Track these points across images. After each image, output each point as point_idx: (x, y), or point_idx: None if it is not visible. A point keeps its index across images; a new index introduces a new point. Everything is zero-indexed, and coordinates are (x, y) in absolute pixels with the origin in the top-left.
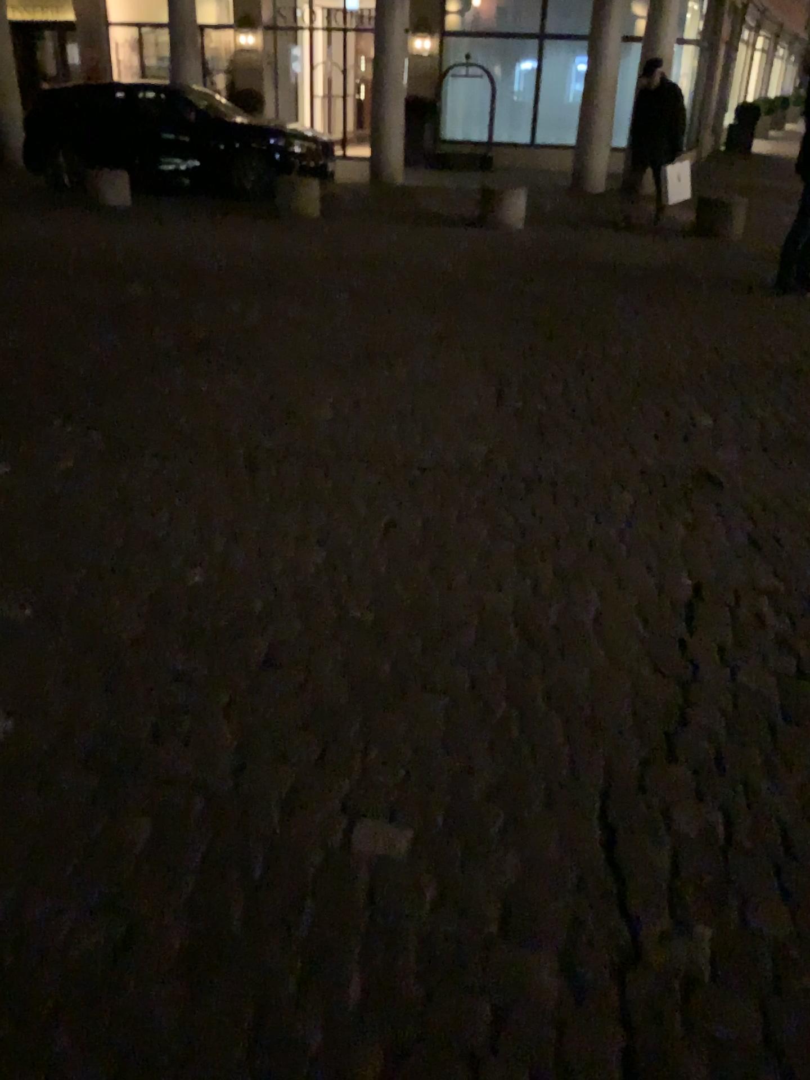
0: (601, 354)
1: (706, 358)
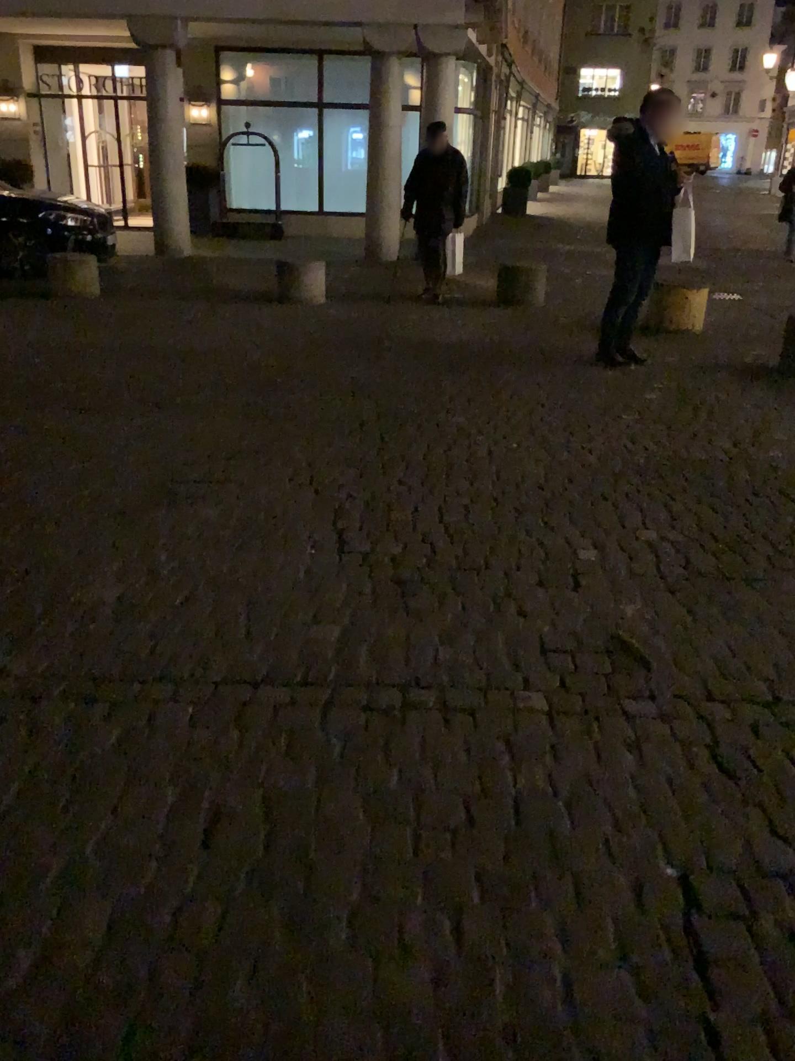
0: (448, 463)
1: (565, 459)
